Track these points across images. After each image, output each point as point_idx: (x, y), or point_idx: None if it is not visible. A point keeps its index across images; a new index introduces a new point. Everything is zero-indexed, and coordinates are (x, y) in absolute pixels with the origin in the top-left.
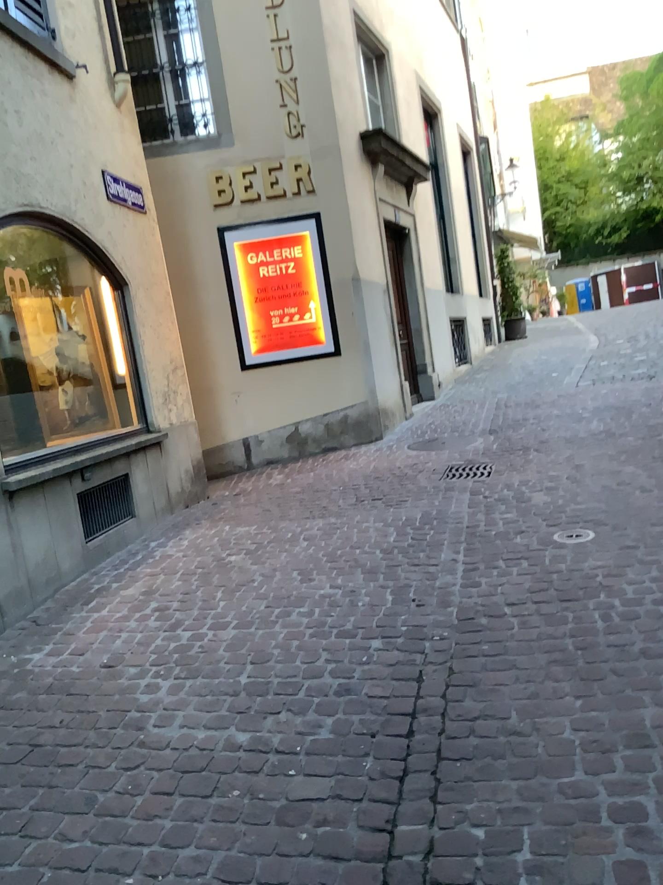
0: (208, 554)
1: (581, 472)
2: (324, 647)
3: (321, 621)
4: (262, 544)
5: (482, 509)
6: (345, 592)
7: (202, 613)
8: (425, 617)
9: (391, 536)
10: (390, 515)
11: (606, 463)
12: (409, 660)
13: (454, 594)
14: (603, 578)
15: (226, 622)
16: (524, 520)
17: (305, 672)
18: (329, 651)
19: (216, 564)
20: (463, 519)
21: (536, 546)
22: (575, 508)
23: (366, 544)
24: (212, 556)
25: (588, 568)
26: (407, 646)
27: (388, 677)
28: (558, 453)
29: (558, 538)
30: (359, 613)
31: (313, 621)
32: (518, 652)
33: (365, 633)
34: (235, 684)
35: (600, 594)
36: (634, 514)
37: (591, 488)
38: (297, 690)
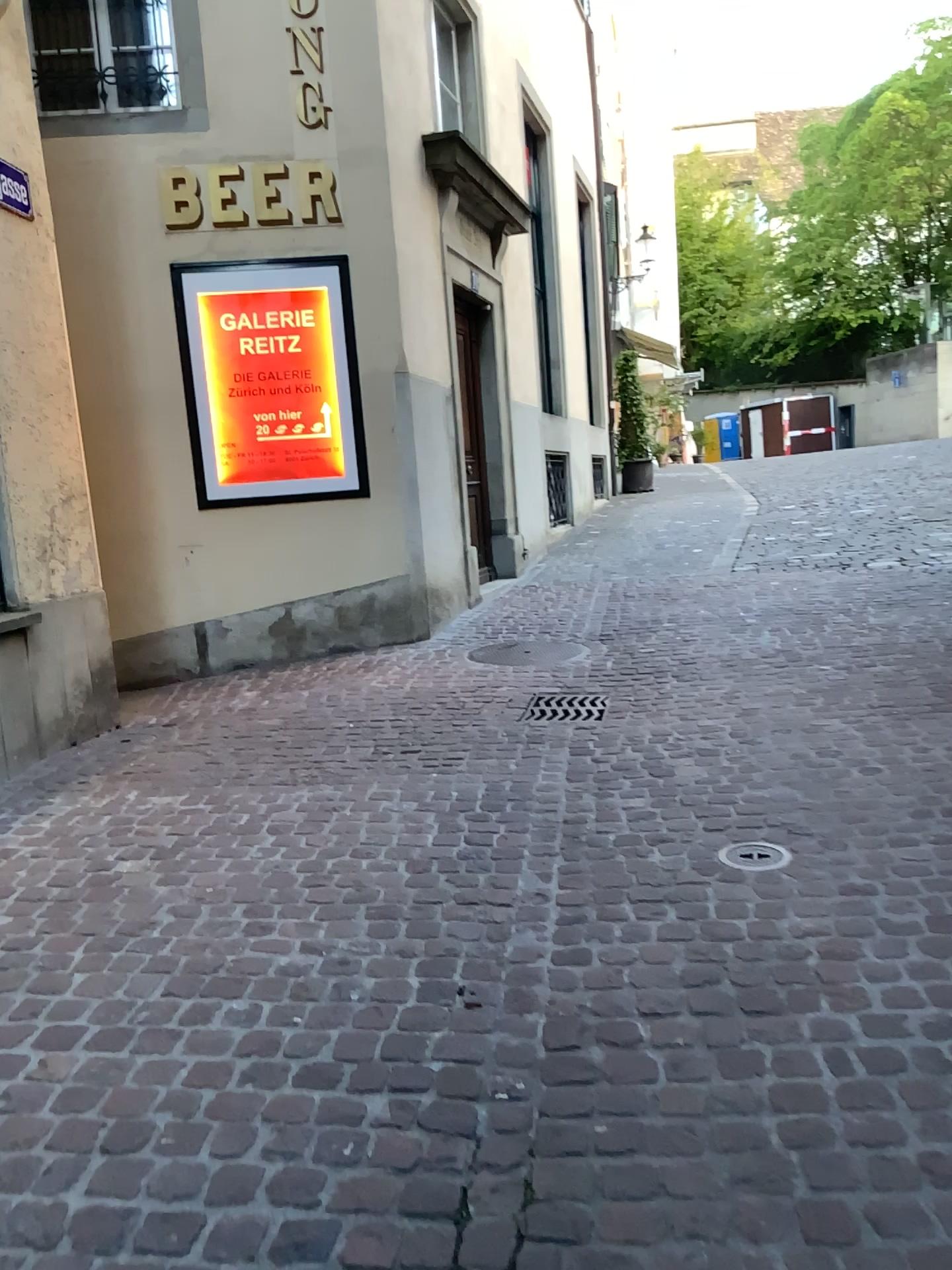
0: (84, 852)
1: (757, 726)
2: (265, 1112)
3: (271, 1037)
4: (190, 835)
5: (590, 786)
6: (329, 962)
7: (33, 1001)
8: (480, 1037)
9: (428, 834)
10: (430, 786)
11: (797, 711)
12: (441, 1163)
13: (539, 978)
14: (823, 963)
15: (75, 1029)
16: (664, 814)
17: (213, 1188)
18: (273, 1124)
19: (94, 876)
20: (557, 805)
21: (690, 875)
22: (753, 797)
23: (381, 847)
24: (90, 856)
25: (791, 937)
26: (439, 1116)
27: (394, 1215)
28: (717, 687)
29: (729, 859)
30: (350, 1018)
31: (254, 1036)
32: (670, 1152)
33: (355, 1077)
34: (48, 1221)
35: (823, 1006)
36: (858, 818)
37: (776, 759)
38: (186, 1246)
